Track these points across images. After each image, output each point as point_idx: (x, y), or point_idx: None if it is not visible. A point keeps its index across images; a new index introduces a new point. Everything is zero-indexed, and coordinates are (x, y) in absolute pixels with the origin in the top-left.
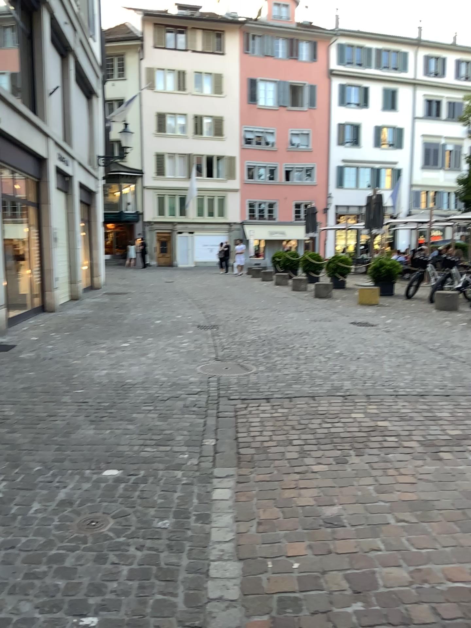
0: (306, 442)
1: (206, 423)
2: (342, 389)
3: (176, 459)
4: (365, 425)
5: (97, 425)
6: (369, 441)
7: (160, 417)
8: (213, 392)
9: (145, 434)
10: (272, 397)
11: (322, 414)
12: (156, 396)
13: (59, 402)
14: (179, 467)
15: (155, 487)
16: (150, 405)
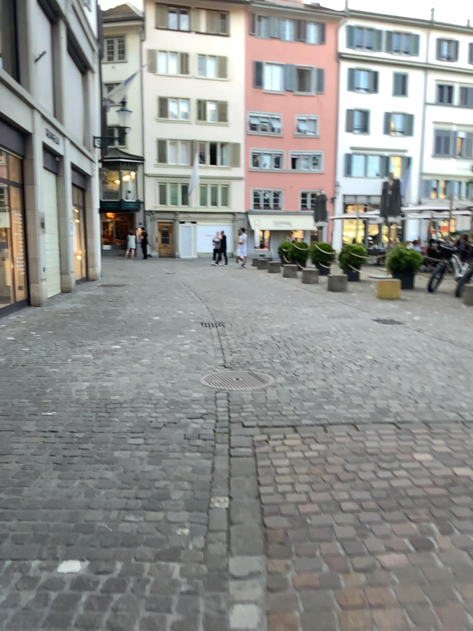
0: (361, 507)
1: (214, 467)
2: (390, 414)
3: (172, 541)
4: (440, 476)
5: (62, 472)
6: (454, 507)
7: (151, 455)
8: (223, 416)
9: (128, 489)
10: (301, 425)
11: (373, 455)
12: (148, 422)
13: (19, 431)
14: (176, 558)
15: (135, 605)
16: (139, 436)
